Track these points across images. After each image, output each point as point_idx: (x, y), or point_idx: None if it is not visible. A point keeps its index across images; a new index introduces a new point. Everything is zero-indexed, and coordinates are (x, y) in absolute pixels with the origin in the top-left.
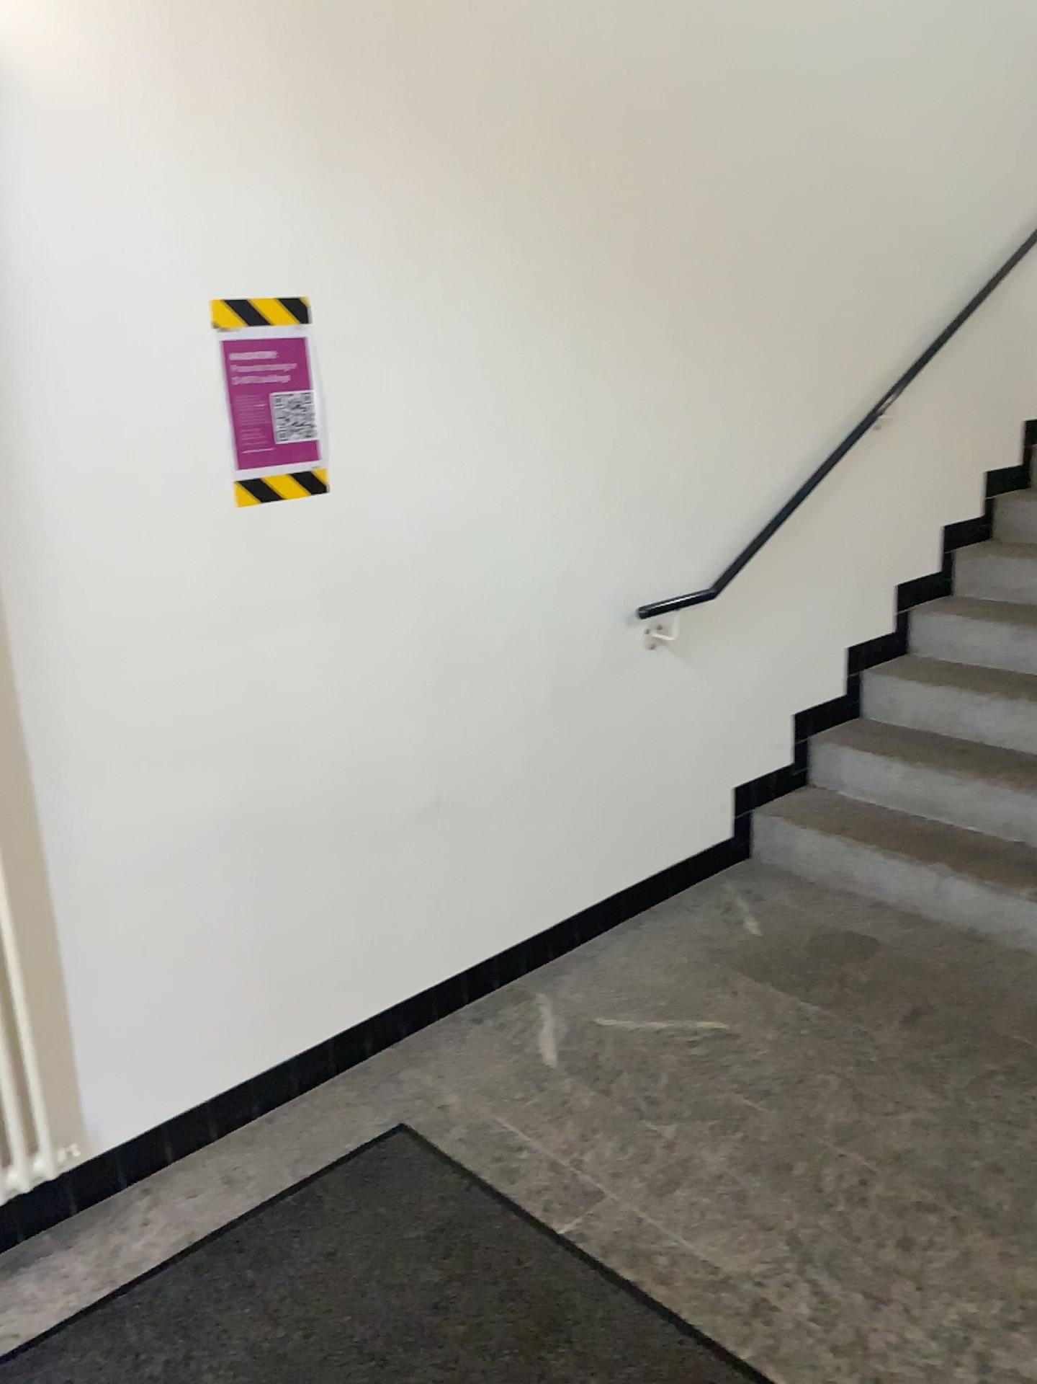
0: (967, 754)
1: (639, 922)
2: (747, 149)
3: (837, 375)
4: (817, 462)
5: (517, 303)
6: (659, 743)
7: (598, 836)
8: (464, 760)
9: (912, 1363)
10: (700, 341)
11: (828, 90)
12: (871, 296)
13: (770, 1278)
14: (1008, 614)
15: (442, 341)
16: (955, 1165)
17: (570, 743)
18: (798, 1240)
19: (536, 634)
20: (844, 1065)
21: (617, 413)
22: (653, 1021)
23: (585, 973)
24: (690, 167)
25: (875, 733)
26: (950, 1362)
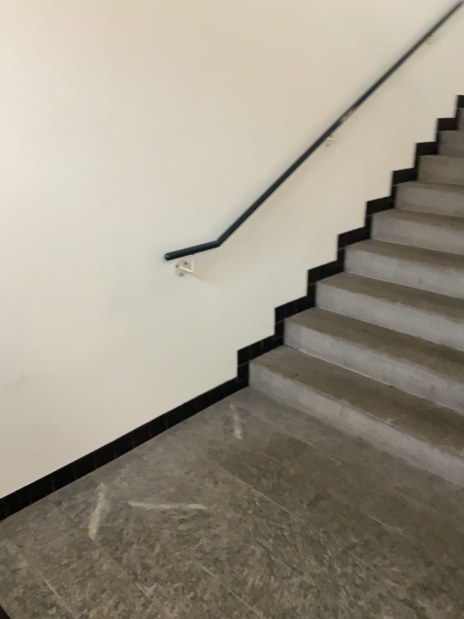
0: (368, 332)
1: (175, 429)
2: None
3: (303, 112)
4: (290, 163)
5: (65, 54)
6: (187, 329)
7: (146, 385)
8: (44, 350)
9: None
10: (209, 87)
11: None
12: (326, 65)
13: None
14: (397, 250)
15: (2, 77)
16: None
17: (123, 334)
18: None
19: (94, 271)
20: (268, 538)
21: (149, 131)
22: (163, 503)
23: (132, 467)
24: None
25: (320, 317)
26: None
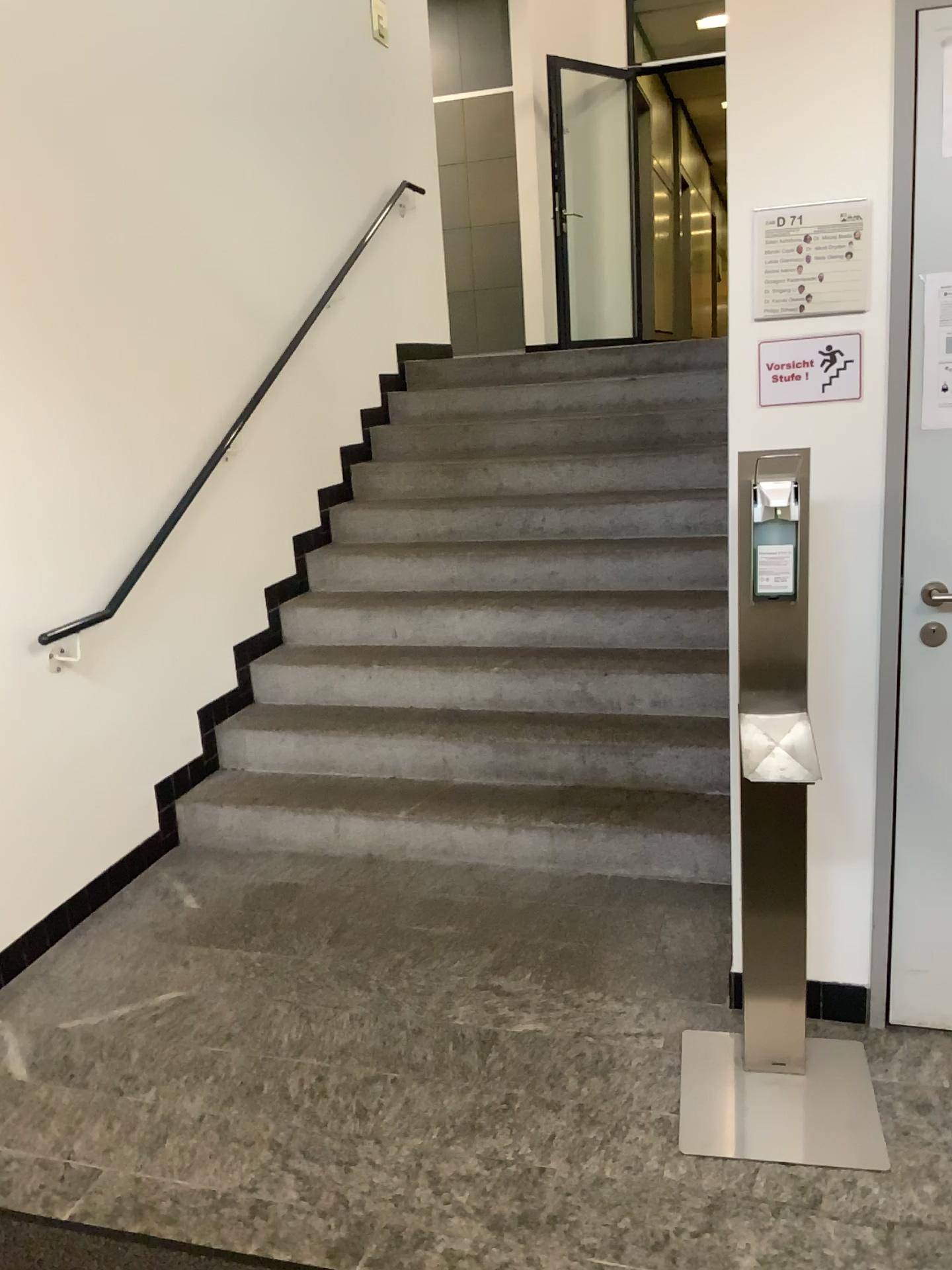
0: (343, 716)
1: (86, 926)
2: (75, 224)
3: (185, 415)
4: (180, 490)
5: None
6: (78, 757)
7: (33, 856)
8: None
9: (382, 1198)
10: (59, 392)
11: (138, 177)
12: (203, 349)
13: (260, 1181)
14: (353, 599)
15: None
16: (388, 1039)
17: None
18: (278, 1142)
19: None
20: (289, 991)
21: None
22: (116, 1009)
23: (41, 988)
24: (23, 238)
25: (267, 714)
26: (409, 1185)
